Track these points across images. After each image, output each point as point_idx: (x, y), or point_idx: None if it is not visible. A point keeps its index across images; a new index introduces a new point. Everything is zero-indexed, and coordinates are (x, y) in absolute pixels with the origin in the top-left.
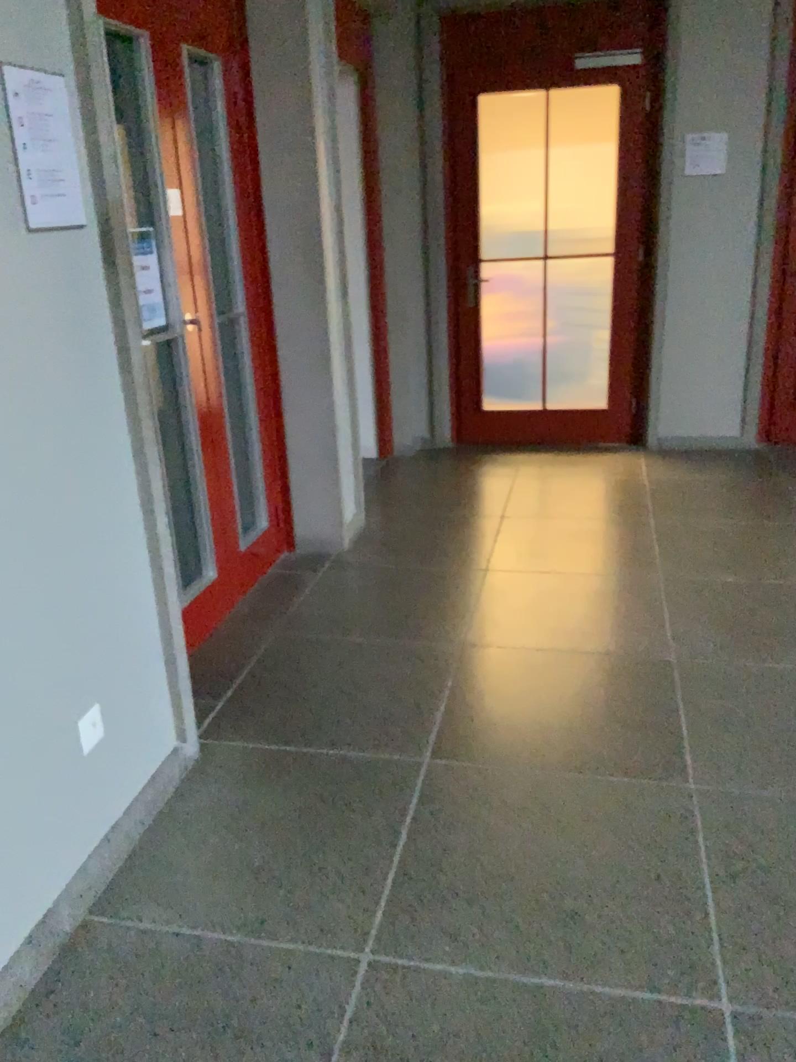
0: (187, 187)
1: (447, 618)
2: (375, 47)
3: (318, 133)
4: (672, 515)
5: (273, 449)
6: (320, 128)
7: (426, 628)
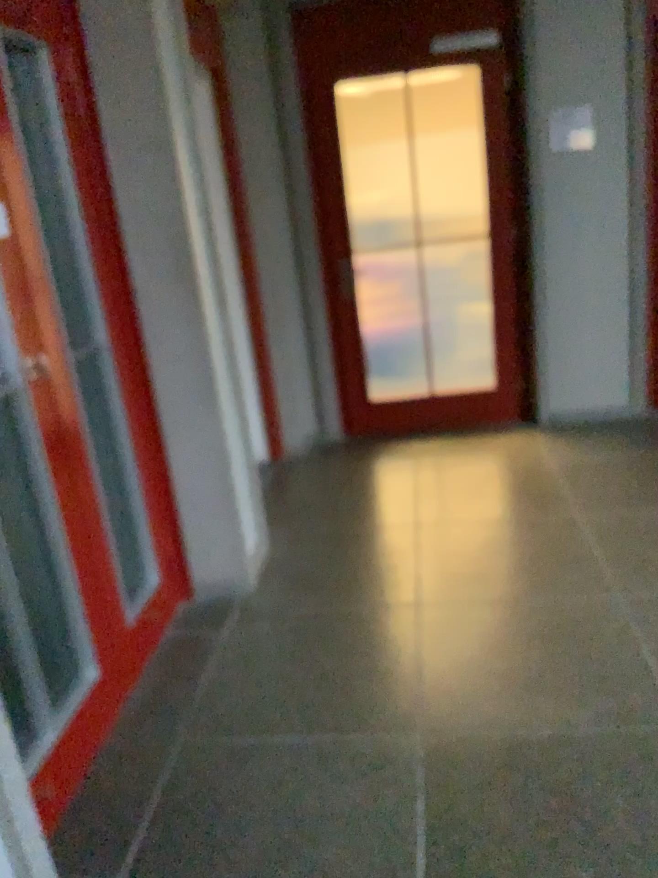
0: (10, 199)
1: (390, 693)
2: (225, 45)
3: (173, 125)
4: (598, 508)
5: (156, 494)
6: (175, 119)
7: (367, 713)
